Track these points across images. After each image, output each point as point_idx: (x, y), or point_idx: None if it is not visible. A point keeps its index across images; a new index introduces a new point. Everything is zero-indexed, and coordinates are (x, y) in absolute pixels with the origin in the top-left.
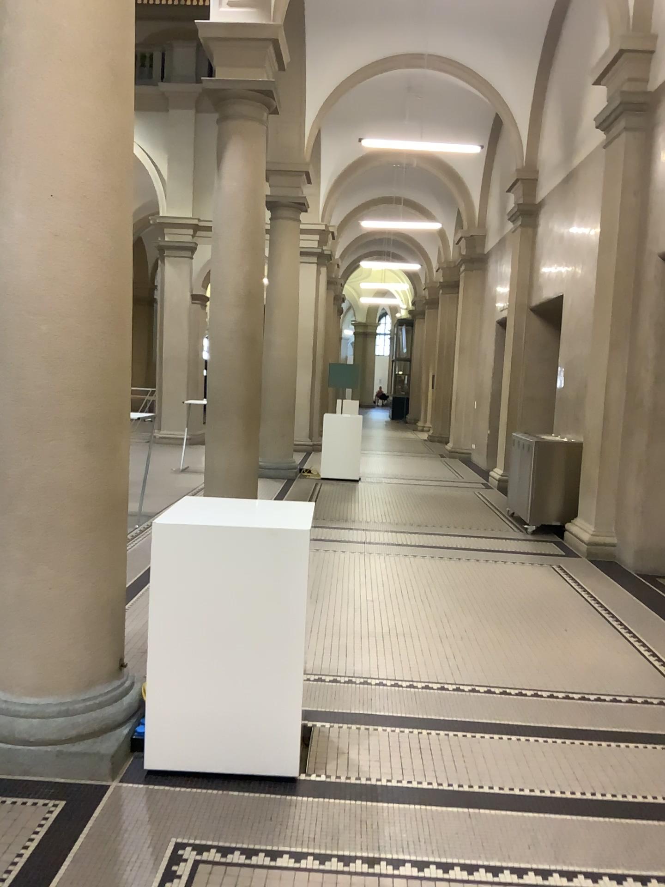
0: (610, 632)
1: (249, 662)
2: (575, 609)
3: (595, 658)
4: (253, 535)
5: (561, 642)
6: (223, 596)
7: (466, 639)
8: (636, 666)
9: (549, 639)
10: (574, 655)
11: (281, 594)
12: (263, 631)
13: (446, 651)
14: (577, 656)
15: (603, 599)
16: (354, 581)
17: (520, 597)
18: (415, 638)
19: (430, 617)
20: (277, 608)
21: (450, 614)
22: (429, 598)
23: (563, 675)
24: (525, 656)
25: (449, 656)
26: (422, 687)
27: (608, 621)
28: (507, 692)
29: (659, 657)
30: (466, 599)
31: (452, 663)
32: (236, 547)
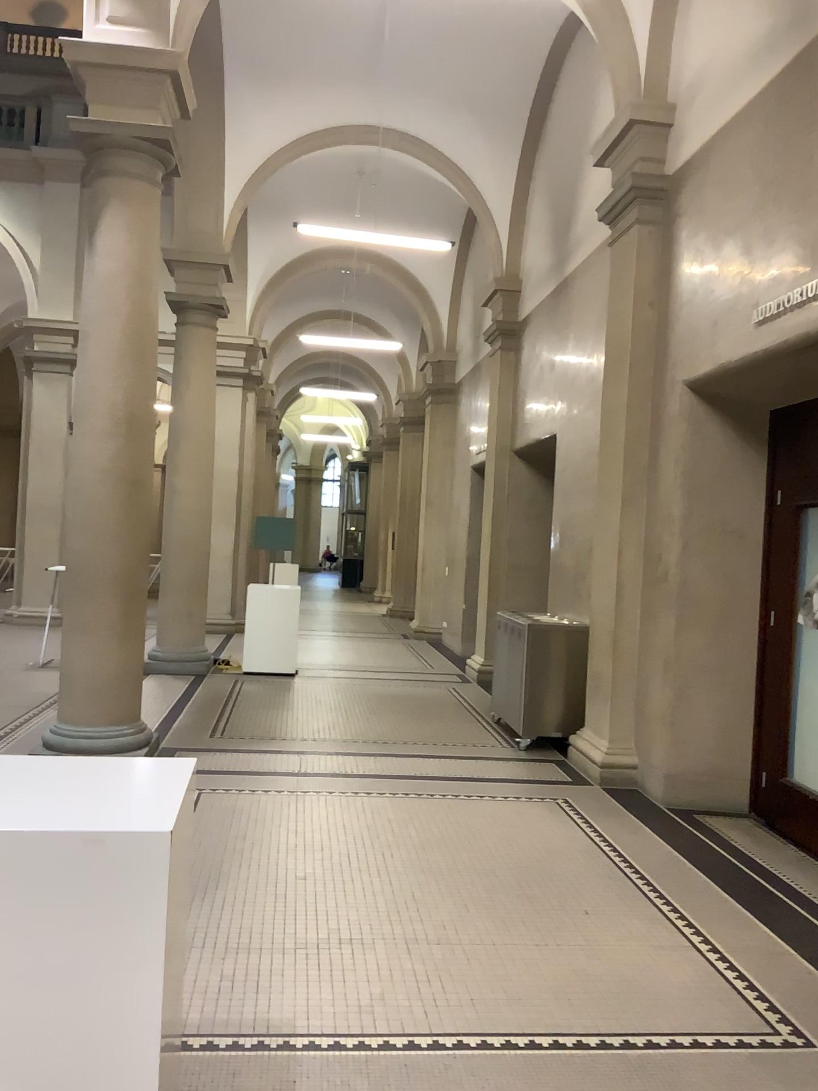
0: (650, 913)
1: (51, 1088)
2: (596, 874)
3: (635, 962)
4: (64, 844)
5: (583, 937)
6: (3, 964)
7: (445, 941)
8: (694, 974)
9: (566, 933)
10: (605, 960)
11: (115, 951)
12: (81, 1024)
13: (416, 968)
14: (609, 961)
15: (632, 856)
16: (278, 843)
17: (518, 859)
18: (368, 945)
19: (391, 903)
20: (108, 980)
21: (419, 895)
22: (389, 868)
23: (592, 1000)
24: (534, 967)
25: (420, 978)
26: (379, 1047)
27: (644, 893)
28: (512, 1043)
29: (722, 954)
30: (443, 867)
31: (426, 990)
32: (29, 868)
